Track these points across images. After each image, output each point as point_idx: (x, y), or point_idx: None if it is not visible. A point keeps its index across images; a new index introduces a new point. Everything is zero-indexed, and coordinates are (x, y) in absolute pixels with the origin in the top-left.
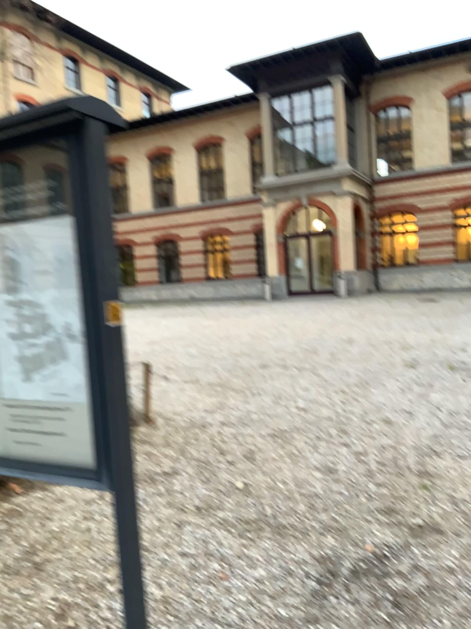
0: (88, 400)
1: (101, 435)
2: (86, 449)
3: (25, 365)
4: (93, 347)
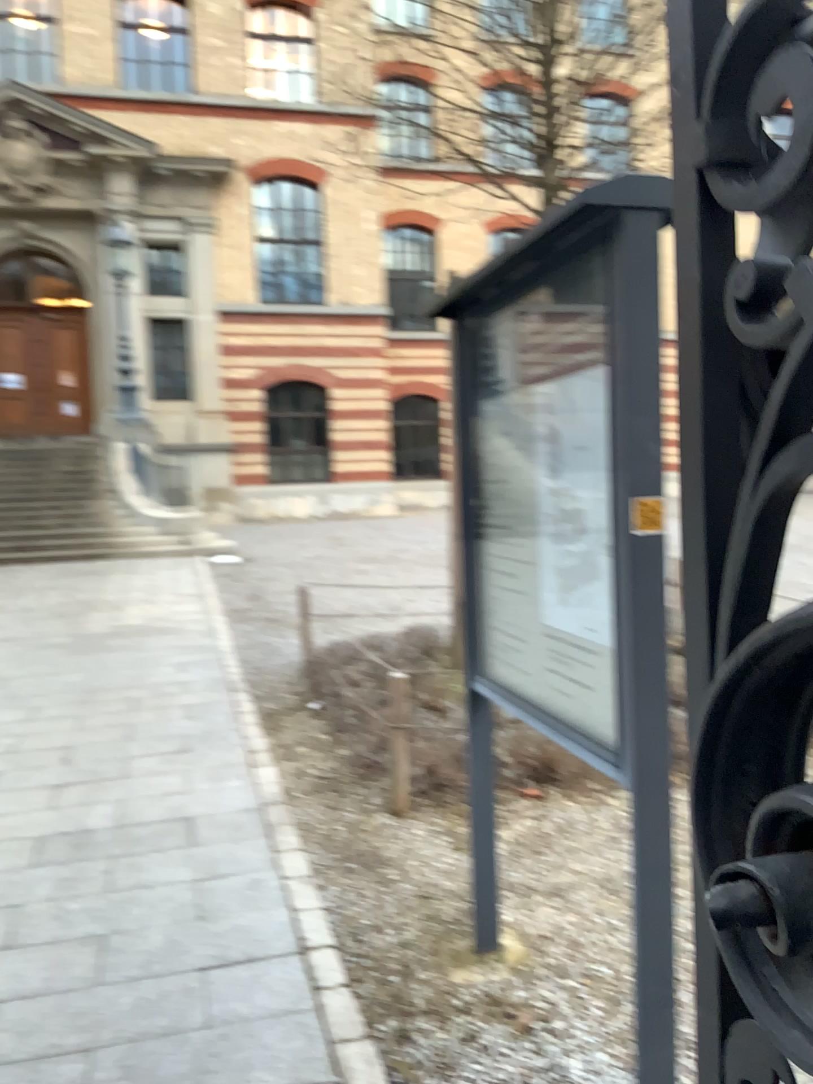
0: (619, 646)
1: (629, 701)
2: (615, 719)
3: (564, 581)
4: (624, 567)
